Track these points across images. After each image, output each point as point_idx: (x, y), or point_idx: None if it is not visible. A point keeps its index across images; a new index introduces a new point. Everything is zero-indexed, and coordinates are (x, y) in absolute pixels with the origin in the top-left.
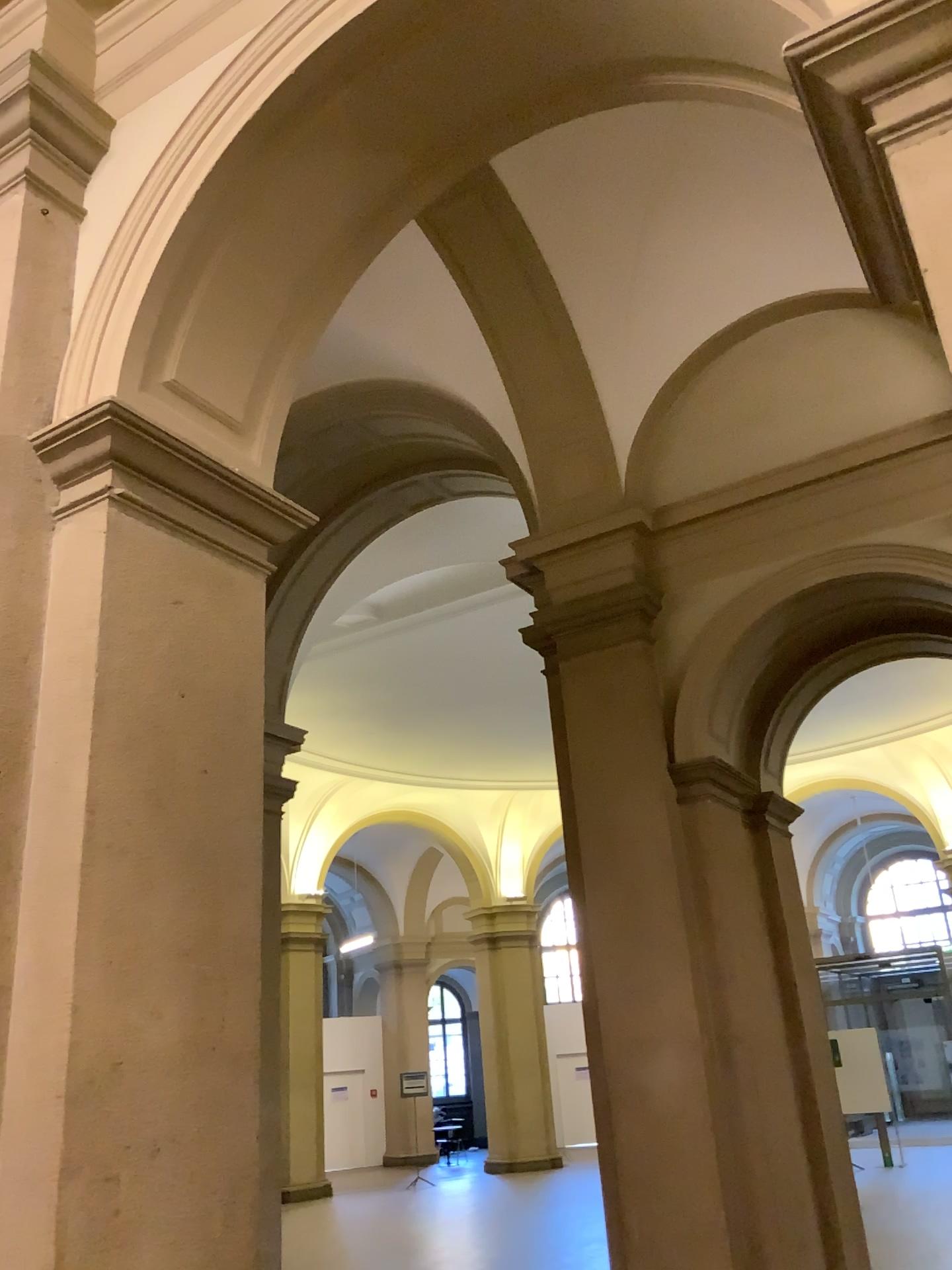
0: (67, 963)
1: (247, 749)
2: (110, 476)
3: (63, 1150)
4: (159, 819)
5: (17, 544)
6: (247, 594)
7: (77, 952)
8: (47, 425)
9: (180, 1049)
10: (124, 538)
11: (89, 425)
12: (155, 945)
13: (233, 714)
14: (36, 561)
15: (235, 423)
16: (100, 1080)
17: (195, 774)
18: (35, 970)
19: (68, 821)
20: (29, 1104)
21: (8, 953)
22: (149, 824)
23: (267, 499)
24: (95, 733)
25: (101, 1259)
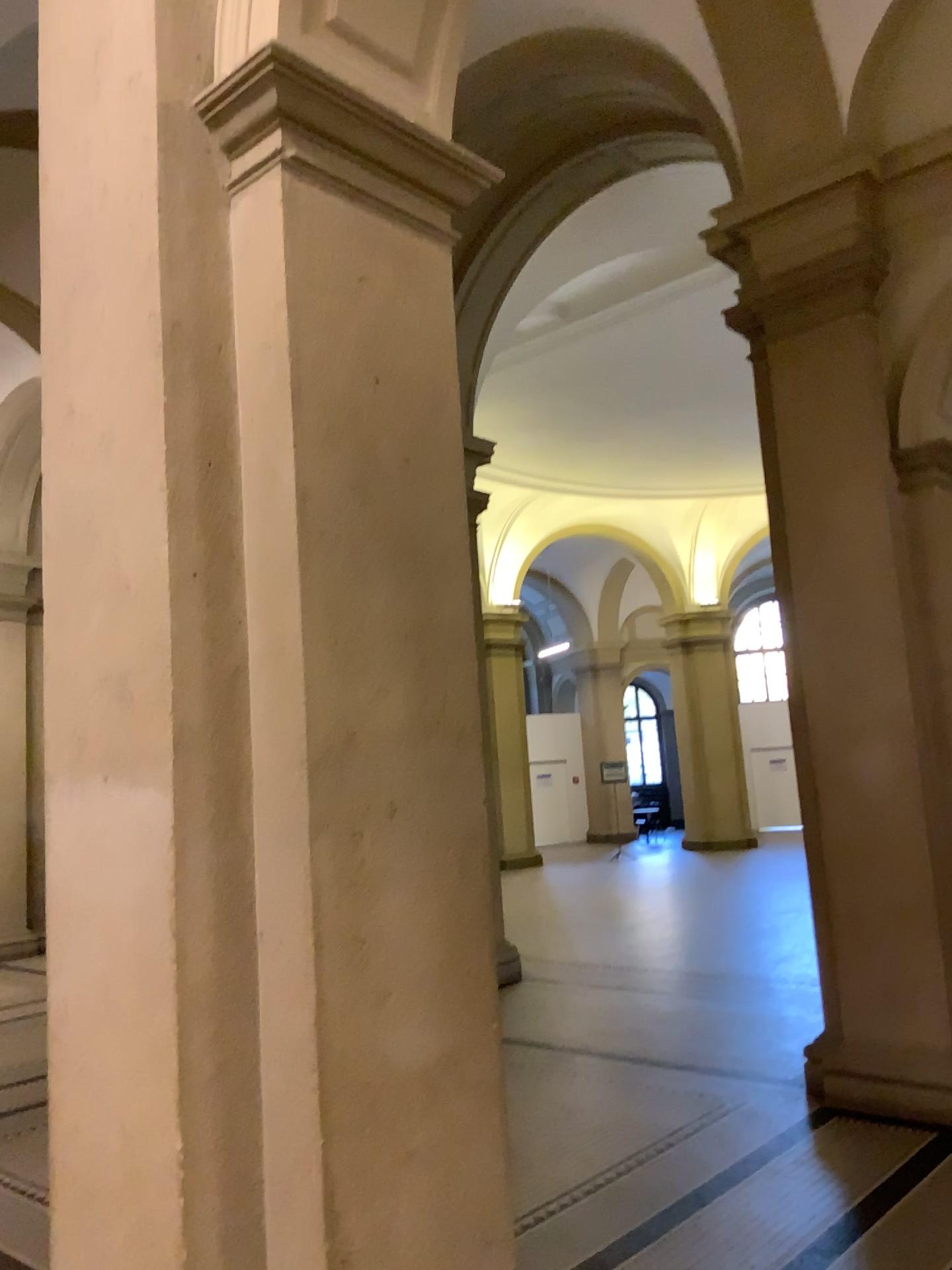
0: (294, 643)
1: (448, 433)
2: (281, 137)
3: (309, 809)
4: (367, 506)
5: (195, 225)
6: (435, 268)
7: (302, 633)
8: (209, 86)
9: (407, 723)
10: (303, 207)
11: (252, 79)
12: (374, 627)
13: (431, 397)
14: (216, 243)
15: (407, 68)
16: (336, 749)
17: (398, 460)
18: (265, 651)
19: (279, 509)
20: (274, 770)
21: (238, 637)
22: (357, 510)
23: (449, 157)
24: (296, 419)
25: (353, 901)
